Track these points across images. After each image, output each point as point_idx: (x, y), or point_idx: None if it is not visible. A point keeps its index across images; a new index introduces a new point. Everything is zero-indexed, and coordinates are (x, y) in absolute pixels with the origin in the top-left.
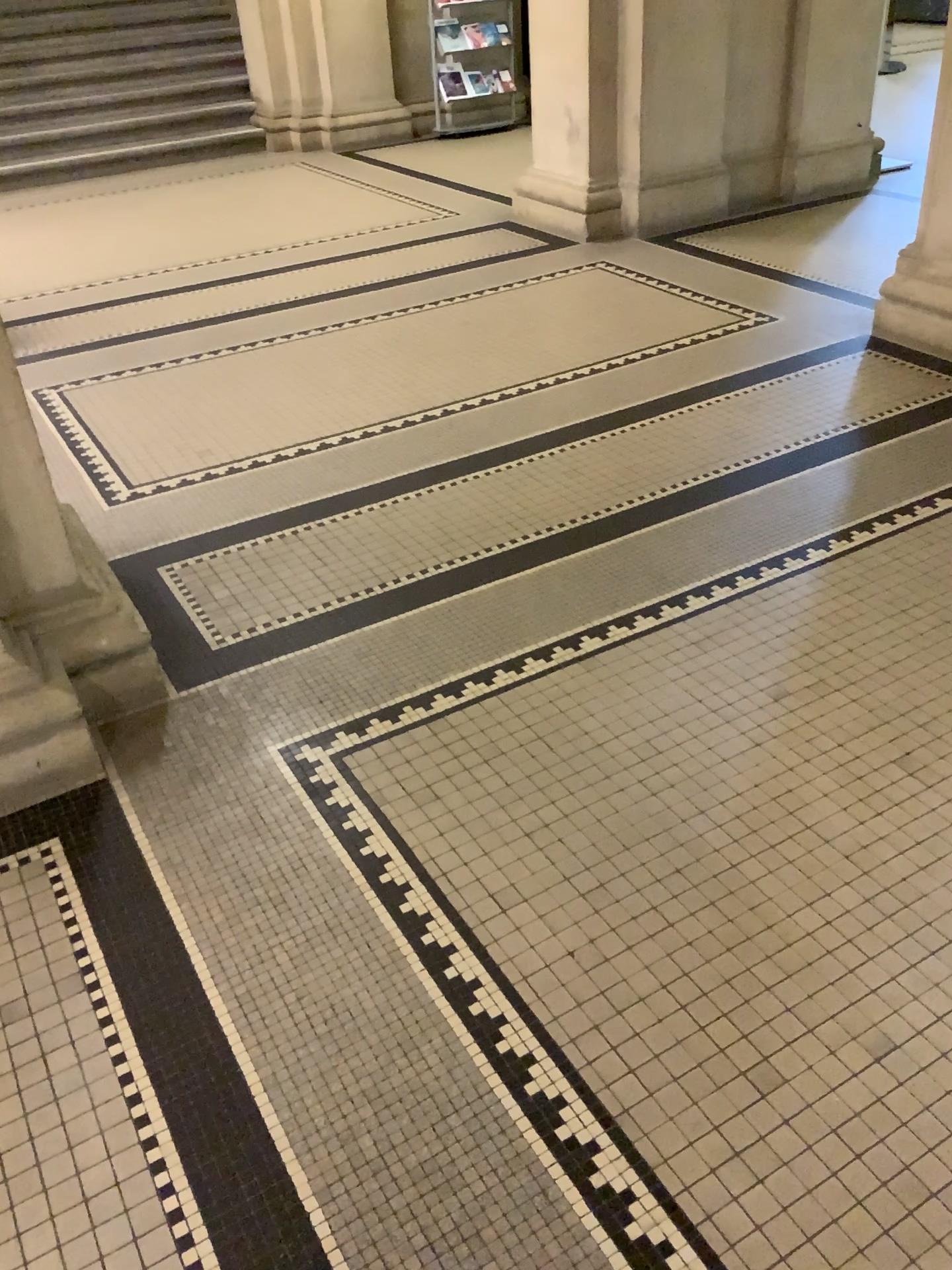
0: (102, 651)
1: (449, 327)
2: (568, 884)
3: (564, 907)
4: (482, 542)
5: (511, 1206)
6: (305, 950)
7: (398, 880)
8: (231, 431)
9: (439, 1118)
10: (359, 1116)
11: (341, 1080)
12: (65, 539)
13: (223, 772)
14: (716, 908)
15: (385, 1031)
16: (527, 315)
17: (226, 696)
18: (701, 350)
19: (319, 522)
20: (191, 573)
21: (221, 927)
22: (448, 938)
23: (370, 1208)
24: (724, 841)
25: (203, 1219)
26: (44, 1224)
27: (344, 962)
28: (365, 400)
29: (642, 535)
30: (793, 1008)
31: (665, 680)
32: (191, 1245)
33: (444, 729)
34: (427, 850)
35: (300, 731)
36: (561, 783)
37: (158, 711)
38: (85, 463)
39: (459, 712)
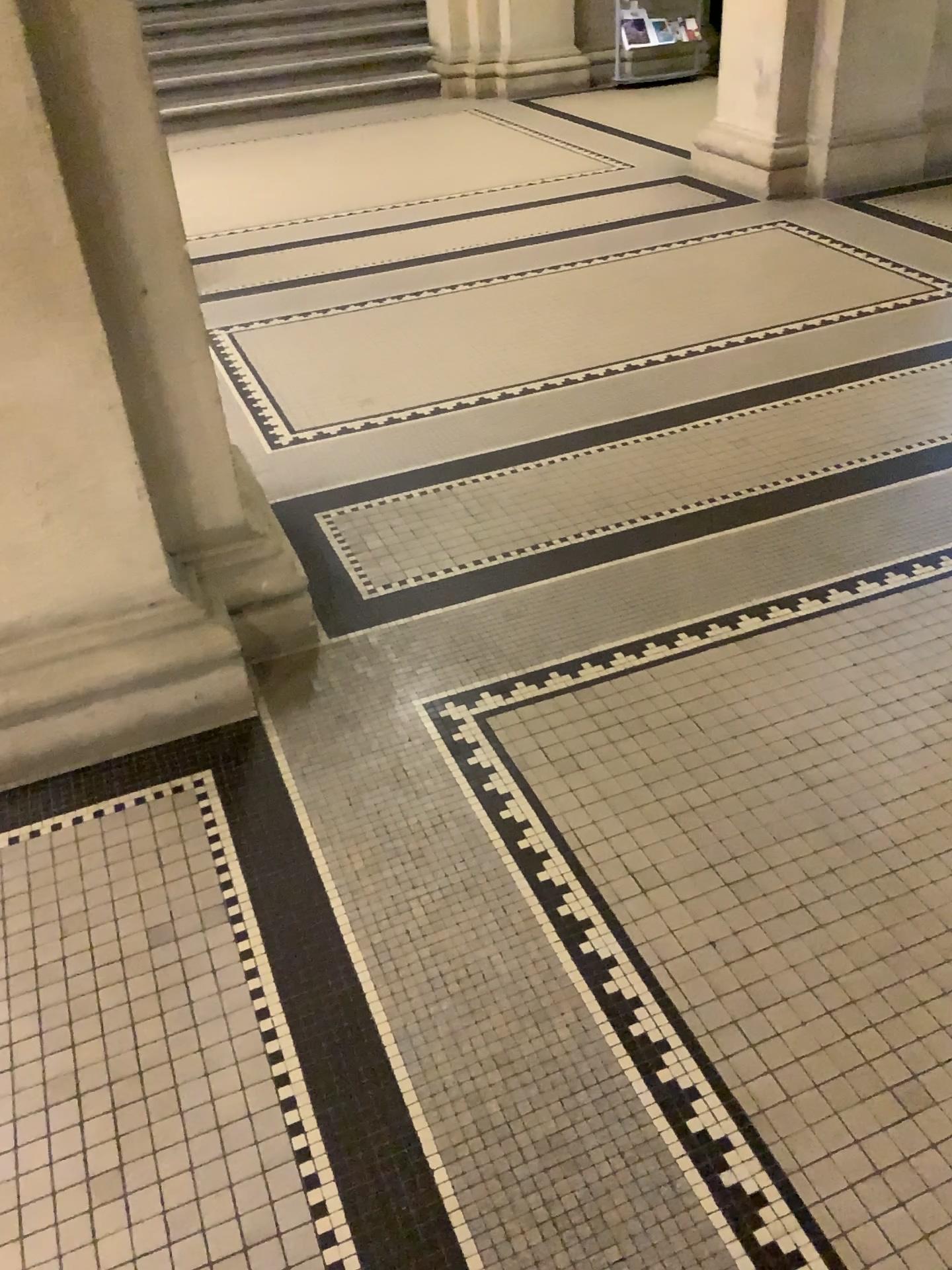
0: (261, 592)
1: (617, 286)
2: (712, 870)
3: (706, 894)
4: (640, 510)
5: (636, 1192)
6: (442, 907)
7: (537, 847)
8: (392, 381)
9: (568, 1093)
10: (487, 1080)
11: (471, 1042)
12: (234, 480)
13: (370, 721)
14: (868, 913)
15: (517, 998)
16: (698, 276)
17: (376, 646)
18: (883, 321)
19: (475, 478)
20: (347, 520)
21: (360, 875)
22: (585, 912)
23: (494, 1173)
24: (881, 843)
25: (331, 1160)
26: (181, 1143)
27: (479, 924)
28: (528, 357)
29: (809, 514)
30: (947, 1028)
31: (826, 669)
32: (318, 1185)
33: (592, 698)
34: (568, 821)
35: (447, 688)
36: (710, 765)
37: (310, 655)
38: (251, 405)
39: (607, 683)
